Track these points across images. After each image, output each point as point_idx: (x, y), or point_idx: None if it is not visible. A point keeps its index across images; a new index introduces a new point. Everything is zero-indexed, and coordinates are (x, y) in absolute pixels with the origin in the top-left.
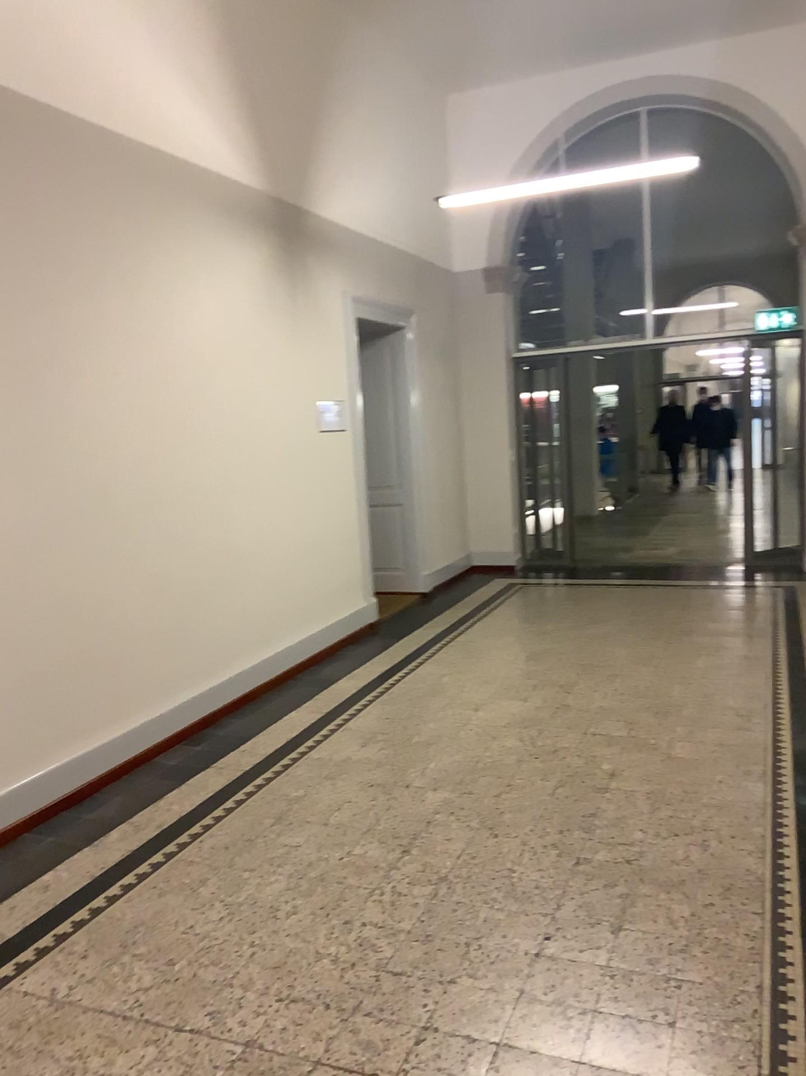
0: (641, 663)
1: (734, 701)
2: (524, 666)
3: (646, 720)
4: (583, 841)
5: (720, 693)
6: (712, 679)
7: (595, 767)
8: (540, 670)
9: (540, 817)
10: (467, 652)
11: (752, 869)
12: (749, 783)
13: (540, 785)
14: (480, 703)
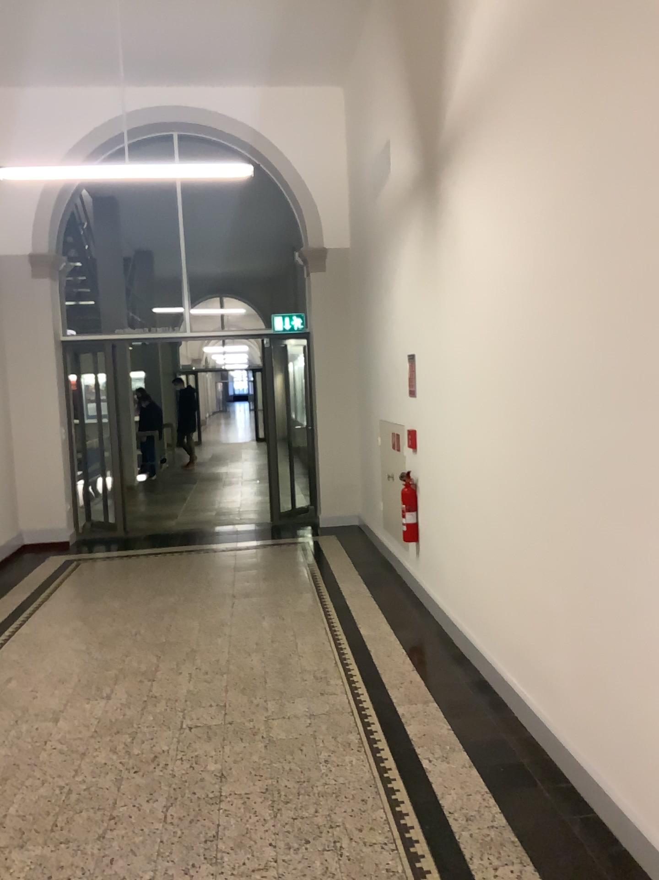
0: (215, 634)
1: (313, 665)
2: (100, 654)
3: (239, 699)
4: (217, 878)
5: (298, 658)
6: (285, 642)
7: (203, 768)
8: (118, 656)
9: (159, 854)
10: (34, 646)
11: (394, 868)
12: (356, 756)
13: (148, 807)
14: (59, 709)
